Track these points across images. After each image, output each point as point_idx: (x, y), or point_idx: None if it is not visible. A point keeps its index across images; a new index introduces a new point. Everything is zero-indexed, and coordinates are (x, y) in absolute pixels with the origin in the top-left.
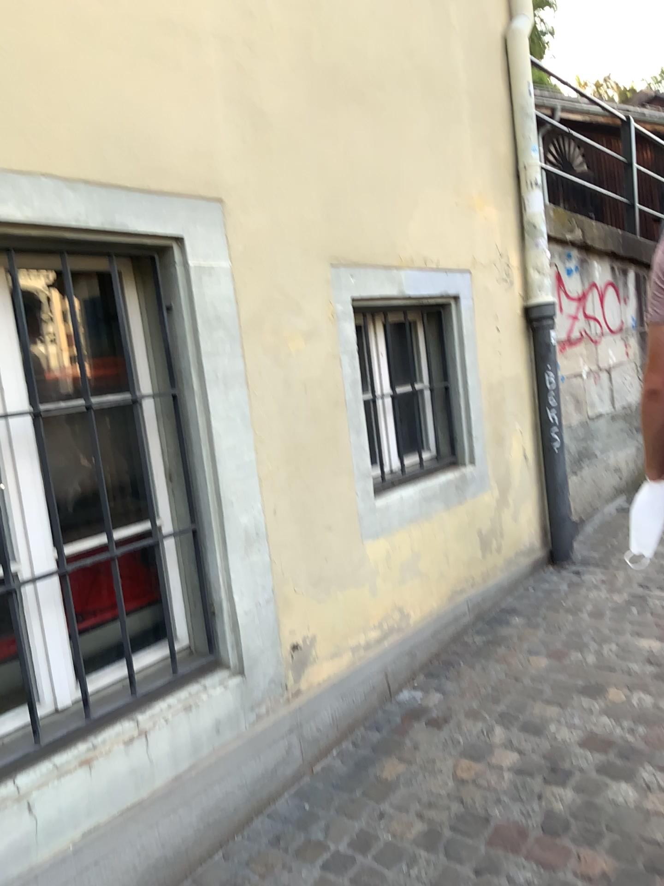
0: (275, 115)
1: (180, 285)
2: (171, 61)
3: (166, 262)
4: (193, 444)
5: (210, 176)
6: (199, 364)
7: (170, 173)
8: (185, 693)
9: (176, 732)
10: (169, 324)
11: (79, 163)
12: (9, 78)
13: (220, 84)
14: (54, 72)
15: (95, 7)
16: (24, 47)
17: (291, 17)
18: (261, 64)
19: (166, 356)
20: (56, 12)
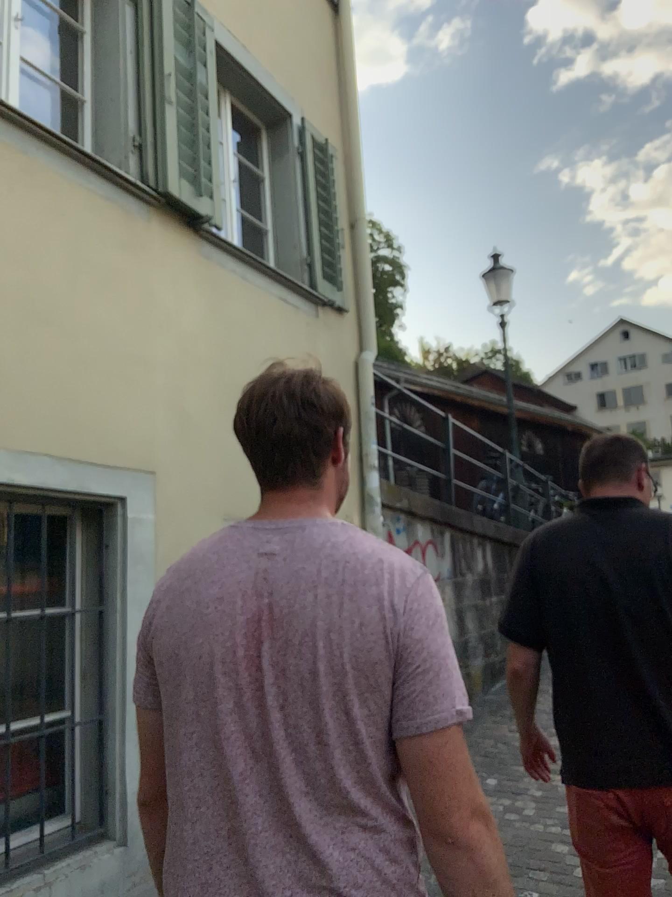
0: (196, 416)
1: (120, 530)
2: (135, 382)
3: (111, 513)
4: (112, 649)
5: (150, 456)
6: (125, 588)
7: (124, 454)
8: (80, 857)
9: (70, 889)
10: (105, 557)
11: (69, 447)
12: (38, 394)
13: (164, 396)
14: (64, 390)
15: (95, 350)
16: (49, 375)
17: (214, 351)
18: (191, 382)
19: (98, 581)
20: (71, 353)
